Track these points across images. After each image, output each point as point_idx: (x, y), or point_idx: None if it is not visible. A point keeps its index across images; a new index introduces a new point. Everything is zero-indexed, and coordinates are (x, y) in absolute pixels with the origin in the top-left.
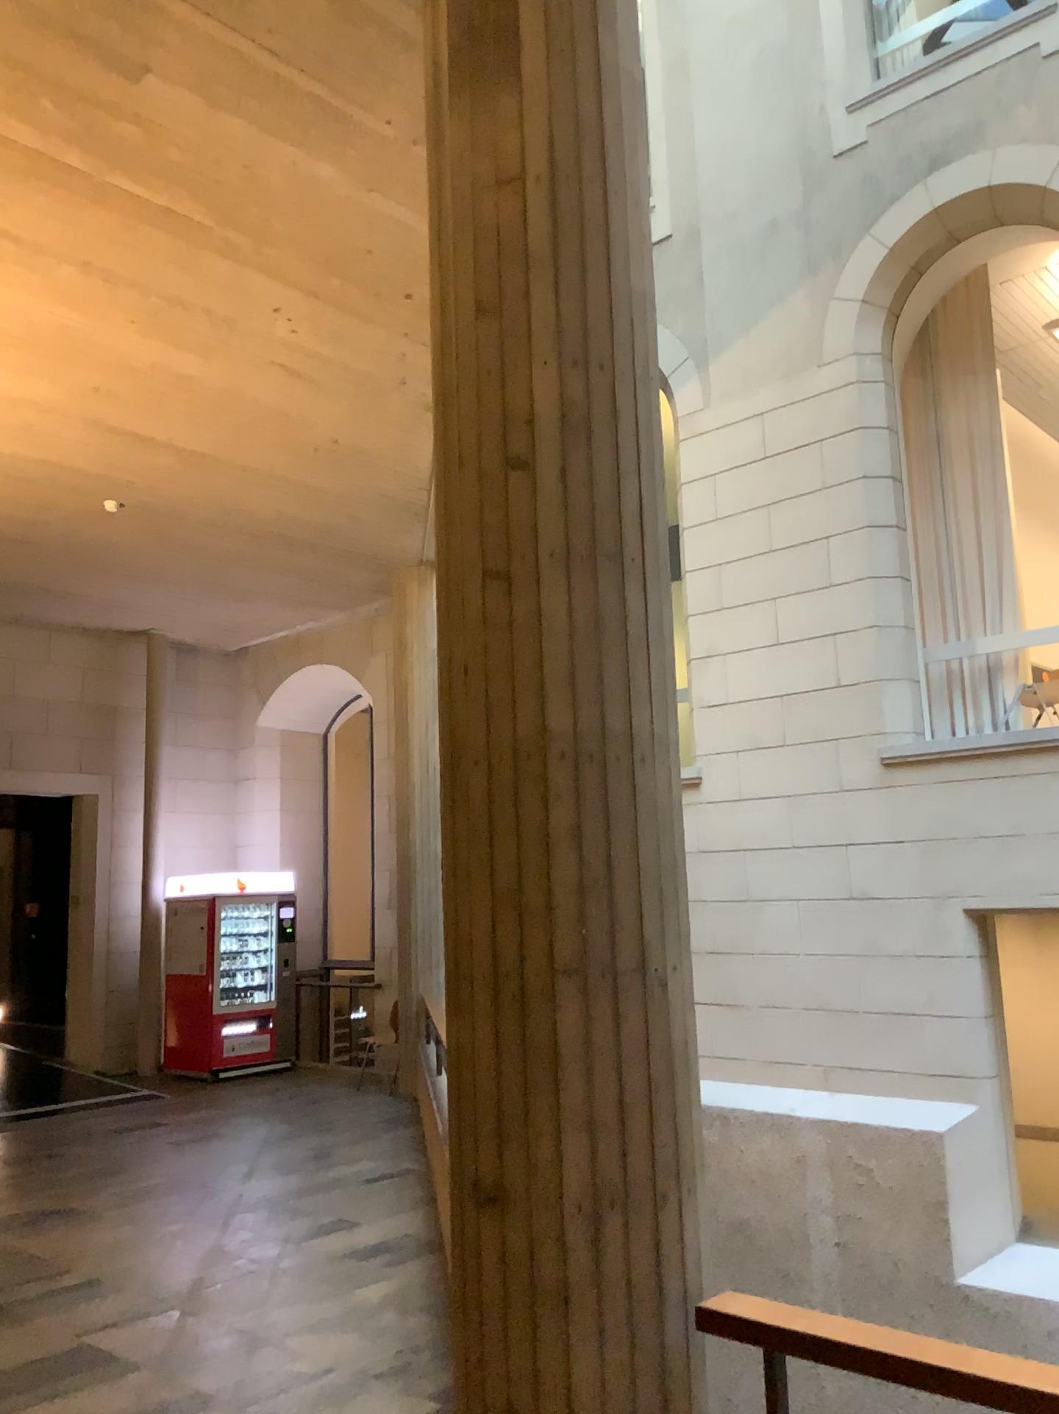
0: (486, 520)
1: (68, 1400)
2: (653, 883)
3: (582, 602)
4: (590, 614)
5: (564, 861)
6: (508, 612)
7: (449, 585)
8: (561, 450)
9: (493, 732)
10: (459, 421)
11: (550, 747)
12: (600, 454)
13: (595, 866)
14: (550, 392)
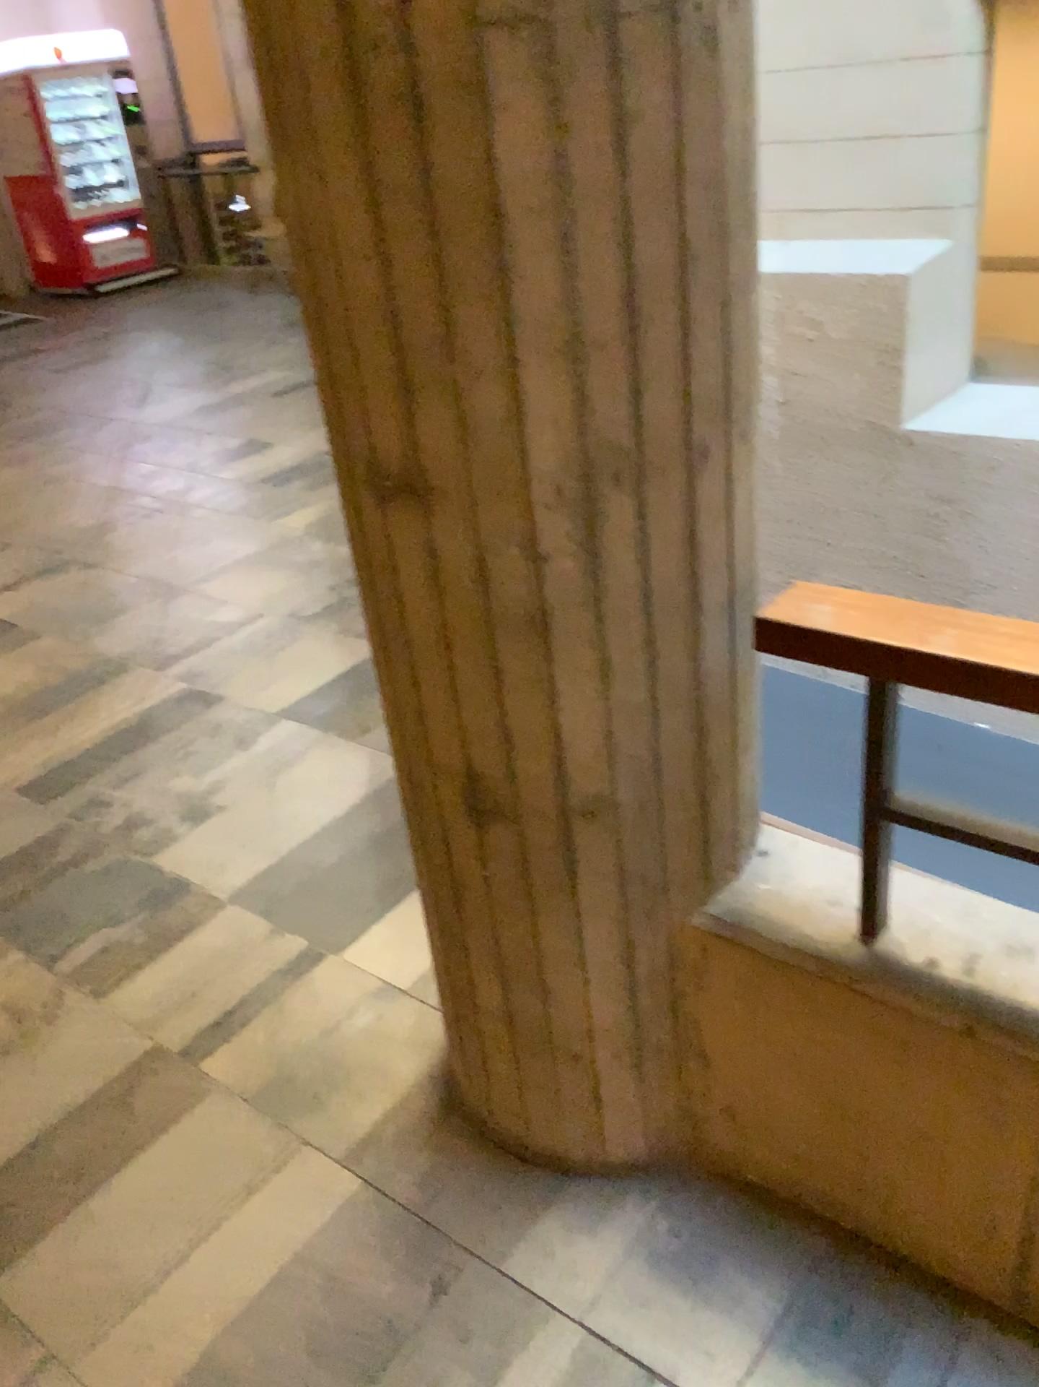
0: None
1: None
2: None
3: None
4: None
5: None
6: None
7: None
8: None
9: None
10: None
11: None
12: None
13: None
14: None
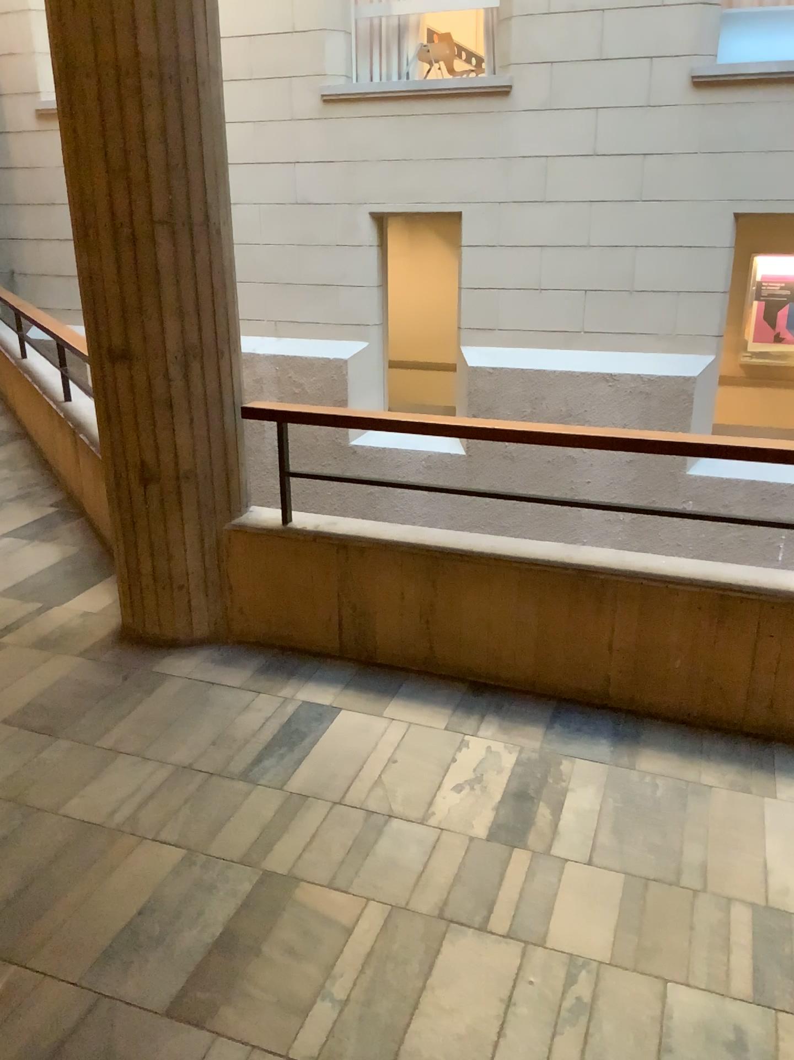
0: None
1: None
2: (211, 164)
3: None
4: None
5: (156, 146)
6: None
7: None
8: None
9: (99, 48)
10: None
11: (142, 63)
12: None
13: (176, 151)
14: None
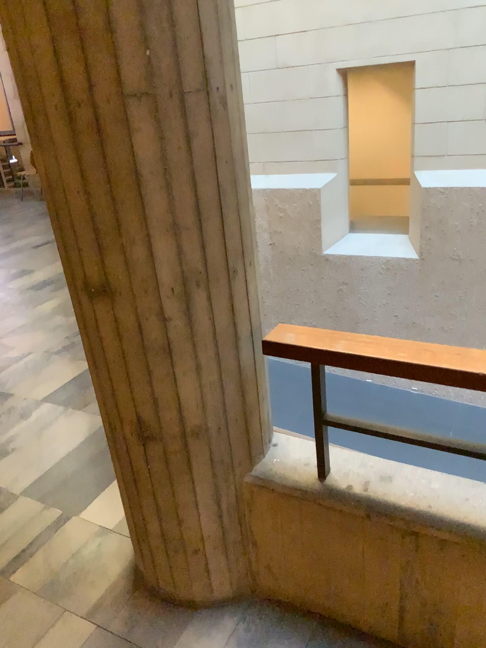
0: None
1: None
2: None
3: None
4: None
5: None
6: None
7: None
8: None
9: None
10: None
11: None
12: None
13: None
14: None
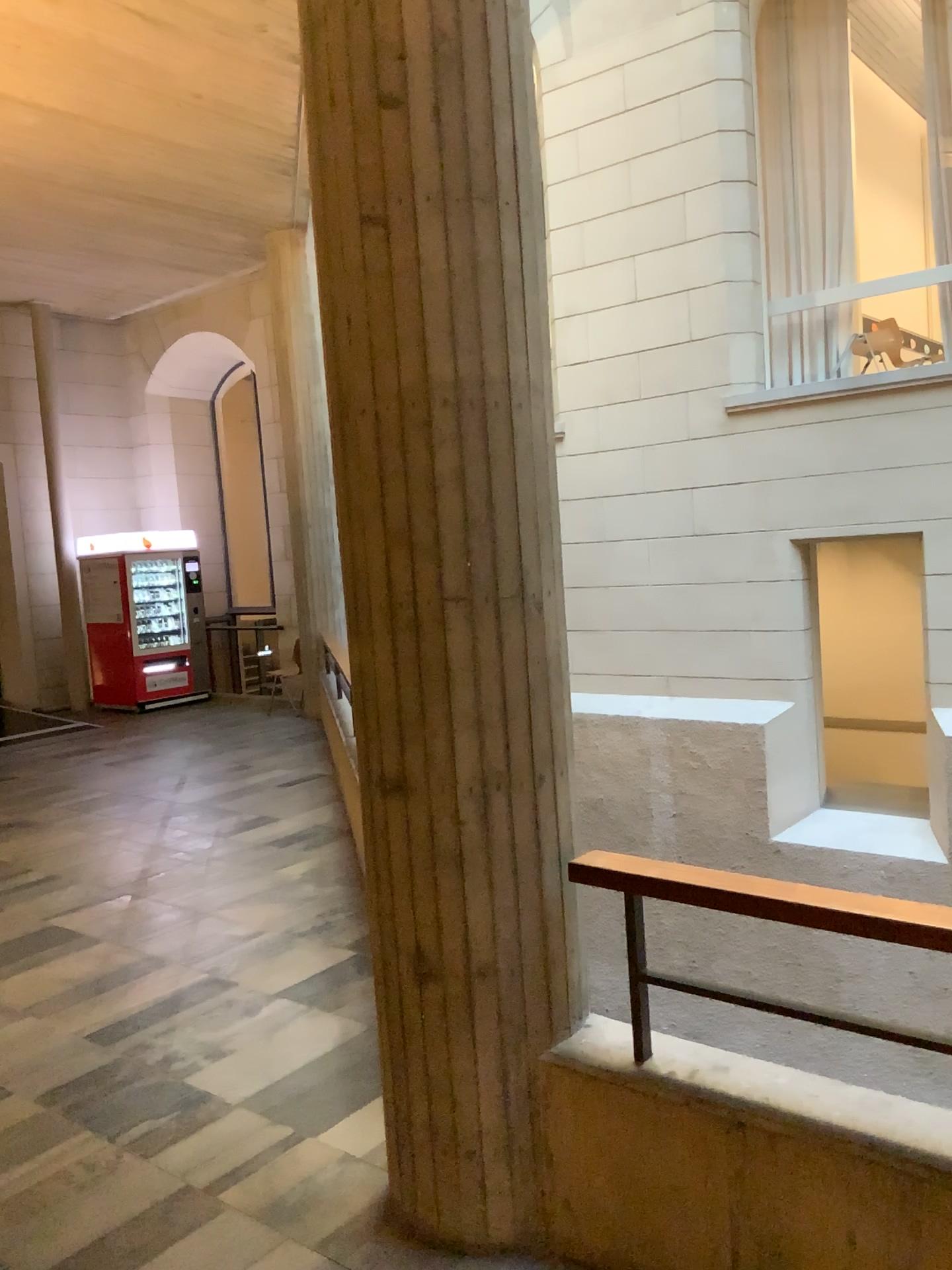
0: (363, 166)
1: (43, 965)
2: (531, 515)
3: (459, 249)
4: (467, 260)
5: (450, 498)
6: (388, 260)
7: (330, 233)
8: (435, 89)
9: (379, 378)
10: (330, 59)
11: (433, 391)
12: (473, 93)
13: (478, 501)
14: (421, 25)
